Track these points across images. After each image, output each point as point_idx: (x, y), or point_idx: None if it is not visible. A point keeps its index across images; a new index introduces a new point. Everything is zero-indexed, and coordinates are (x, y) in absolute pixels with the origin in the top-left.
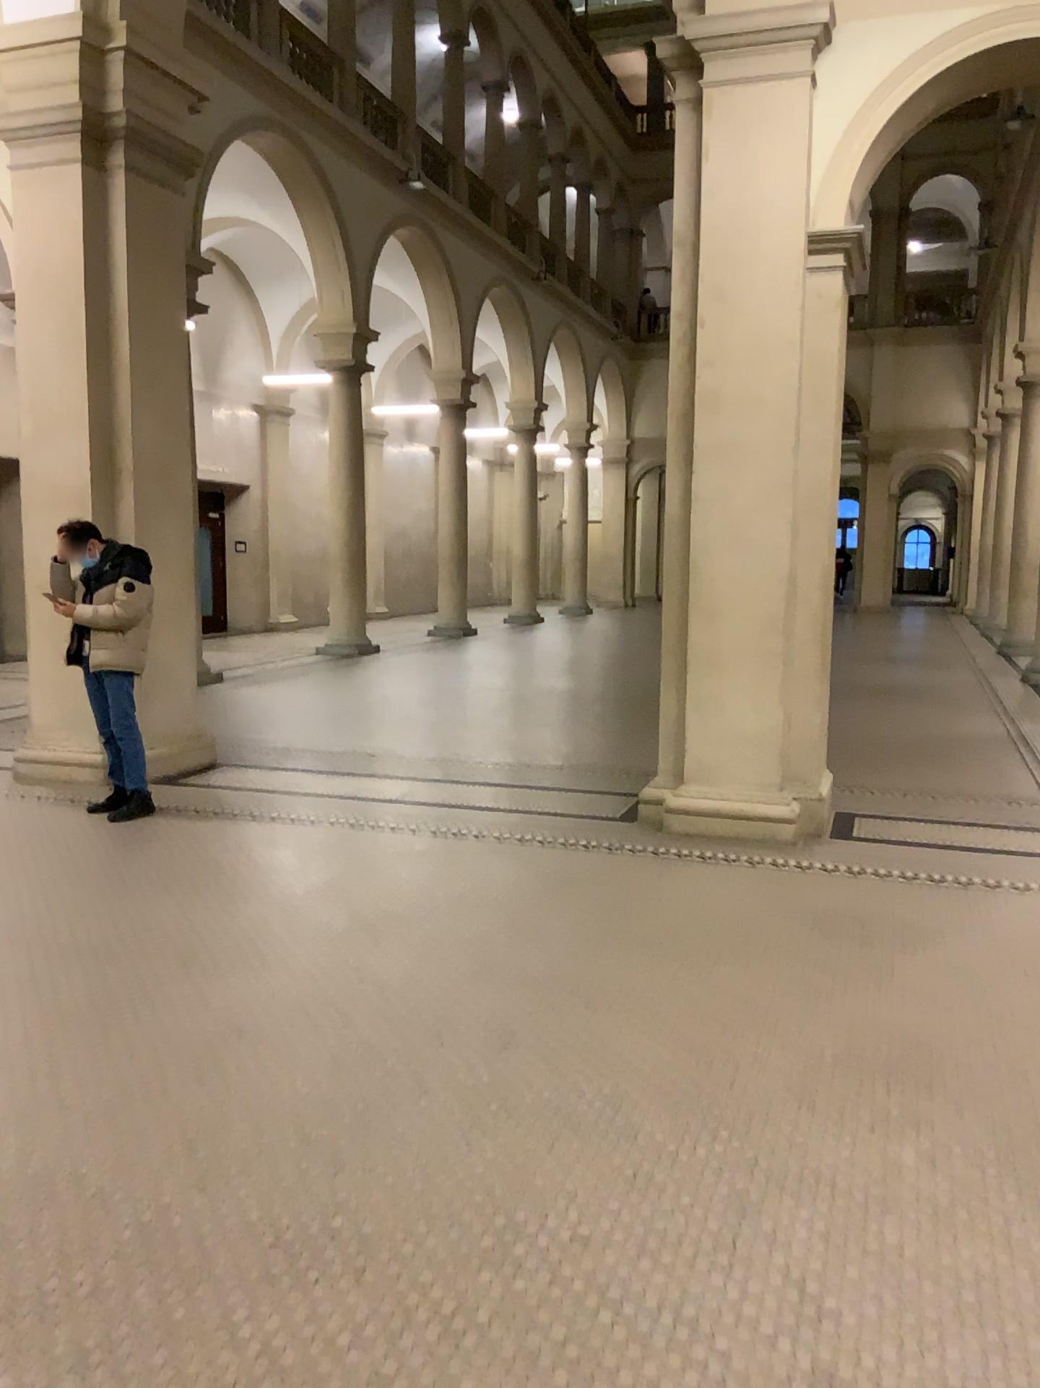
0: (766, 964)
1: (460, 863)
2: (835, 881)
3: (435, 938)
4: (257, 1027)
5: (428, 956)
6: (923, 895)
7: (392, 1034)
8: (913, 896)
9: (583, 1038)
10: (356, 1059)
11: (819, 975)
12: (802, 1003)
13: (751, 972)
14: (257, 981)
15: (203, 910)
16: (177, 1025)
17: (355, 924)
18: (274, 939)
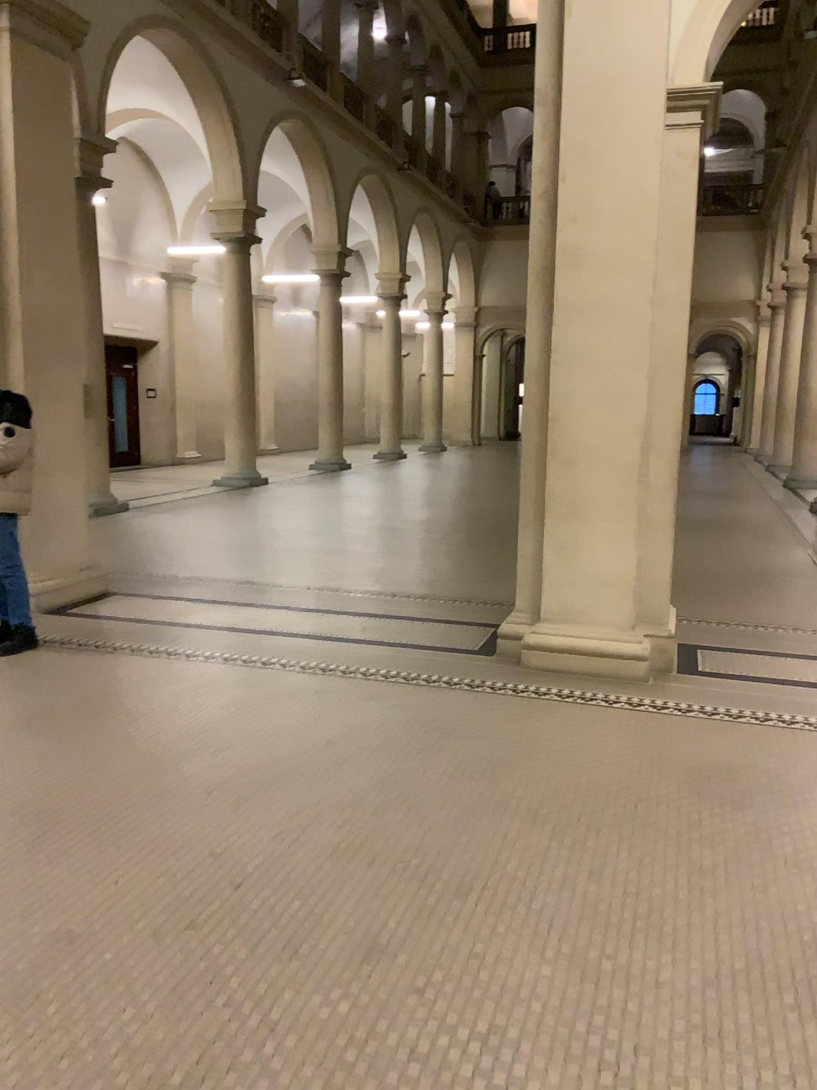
0: (637, 831)
1: (326, 704)
2: (692, 726)
3: (297, 799)
4: (90, 930)
5: (288, 823)
6: (781, 742)
7: (241, 938)
8: (771, 744)
9: (452, 942)
10: (197, 979)
11: (695, 846)
12: (684, 888)
13: (624, 843)
14: (101, 862)
15: (60, 767)
16: (0, 930)
17: (216, 781)
18: (129, 802)
